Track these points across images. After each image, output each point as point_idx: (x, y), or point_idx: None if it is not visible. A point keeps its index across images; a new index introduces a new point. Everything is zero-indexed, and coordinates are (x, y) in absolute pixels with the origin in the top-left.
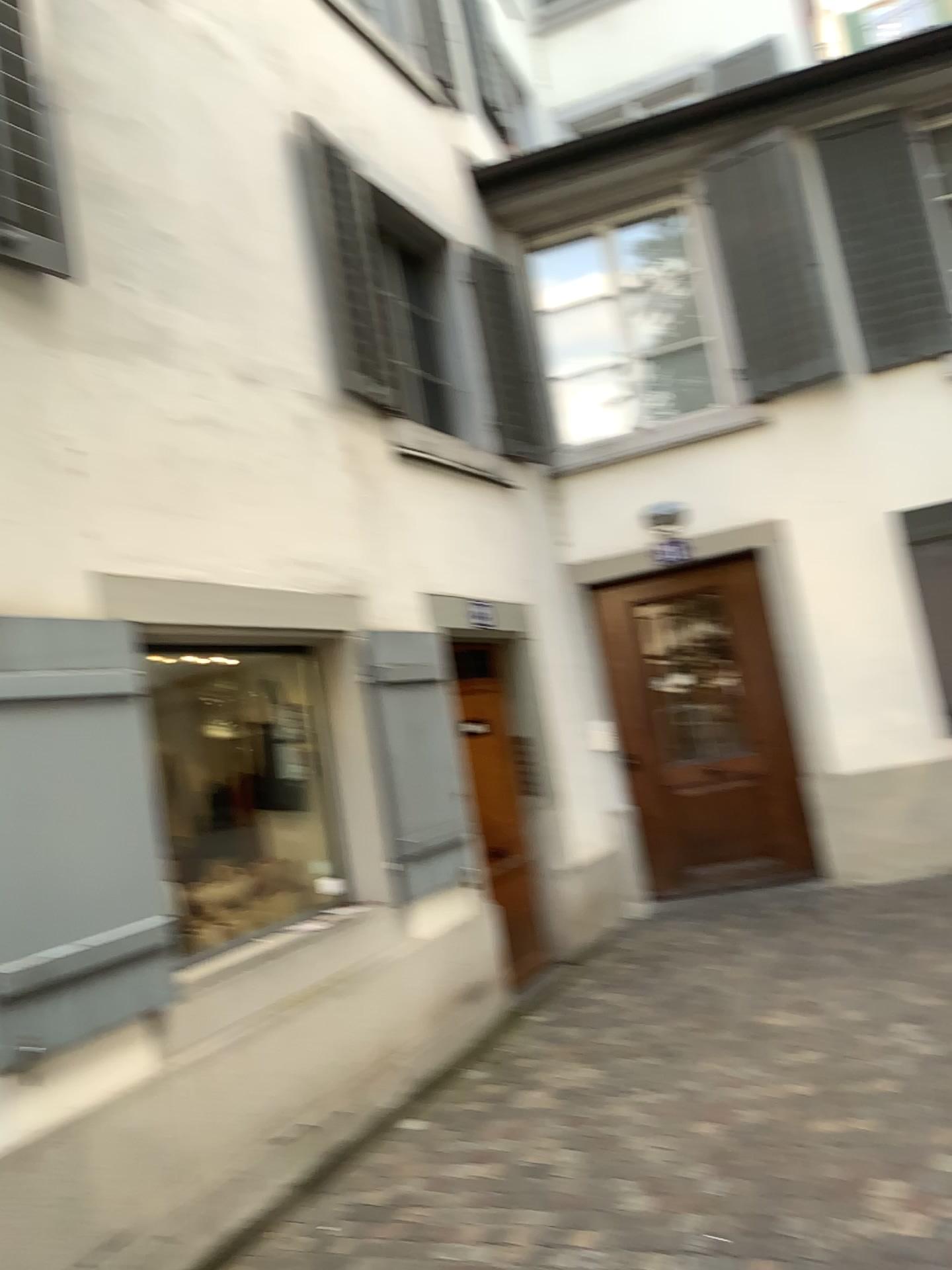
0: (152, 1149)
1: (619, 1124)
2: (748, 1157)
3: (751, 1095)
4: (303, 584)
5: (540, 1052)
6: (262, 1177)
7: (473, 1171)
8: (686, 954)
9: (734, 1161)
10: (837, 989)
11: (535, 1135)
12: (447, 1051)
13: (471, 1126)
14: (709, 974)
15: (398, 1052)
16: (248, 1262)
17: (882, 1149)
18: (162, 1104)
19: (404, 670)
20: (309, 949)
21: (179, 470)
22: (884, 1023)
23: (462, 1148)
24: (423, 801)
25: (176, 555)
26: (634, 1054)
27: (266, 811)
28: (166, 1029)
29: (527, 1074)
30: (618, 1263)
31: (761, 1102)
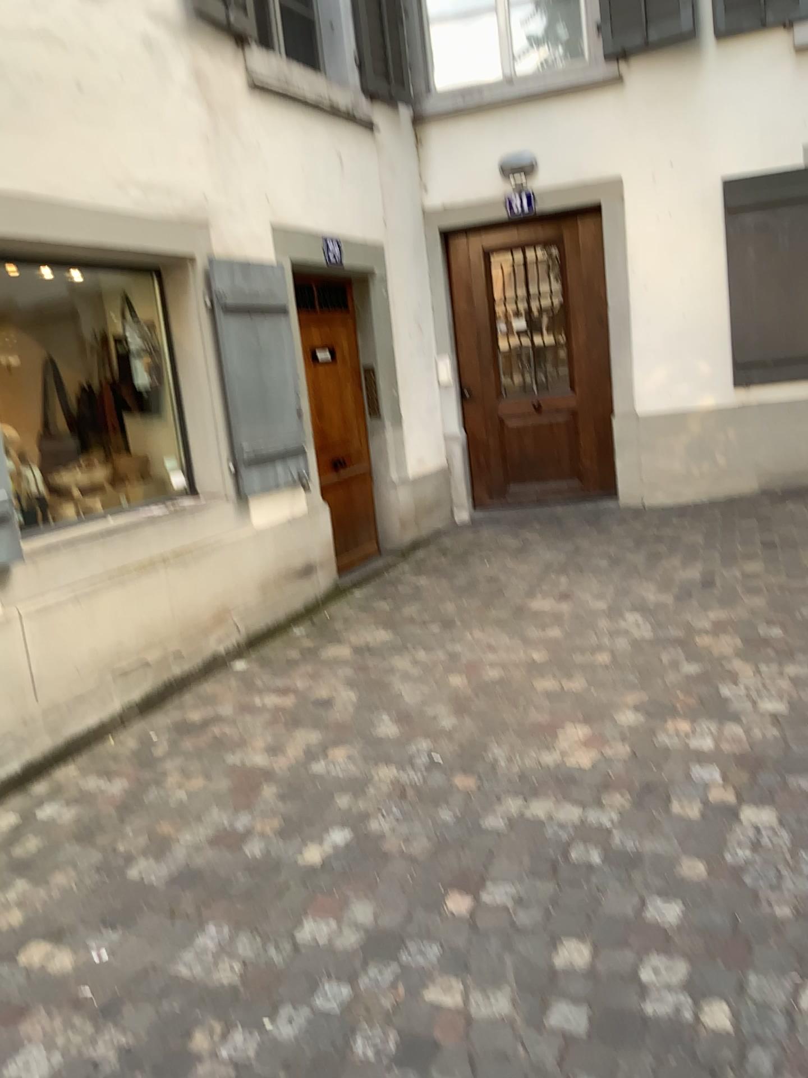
0: (1, 671)
1: (390, 674)
2: (477, 703)
3: (496, 659)
4: (147, 207)
5: (348, 617)
6: (102, 696)
7: (272, 701)
8: (485, 551)
9: (466, 705)
10: (590, 584)
11: (326, 678)
12: (274, 613)
13: (280, 668)
14: (497, 567)
15: (229, 611)
16: (89, 755)
17: (578, 702)
18: (10, 639)
19: (247, 295)
20: (148, 527)
21: (15, 84)
22: (615, 612)
23: (268, 684)
24: (261, 412)
25: (14, 170)
26: (419, 623)
27: (128, 413)
28: (12, 583)
29: (334, 633)
30: (358, 770)
31: (501, 664)
